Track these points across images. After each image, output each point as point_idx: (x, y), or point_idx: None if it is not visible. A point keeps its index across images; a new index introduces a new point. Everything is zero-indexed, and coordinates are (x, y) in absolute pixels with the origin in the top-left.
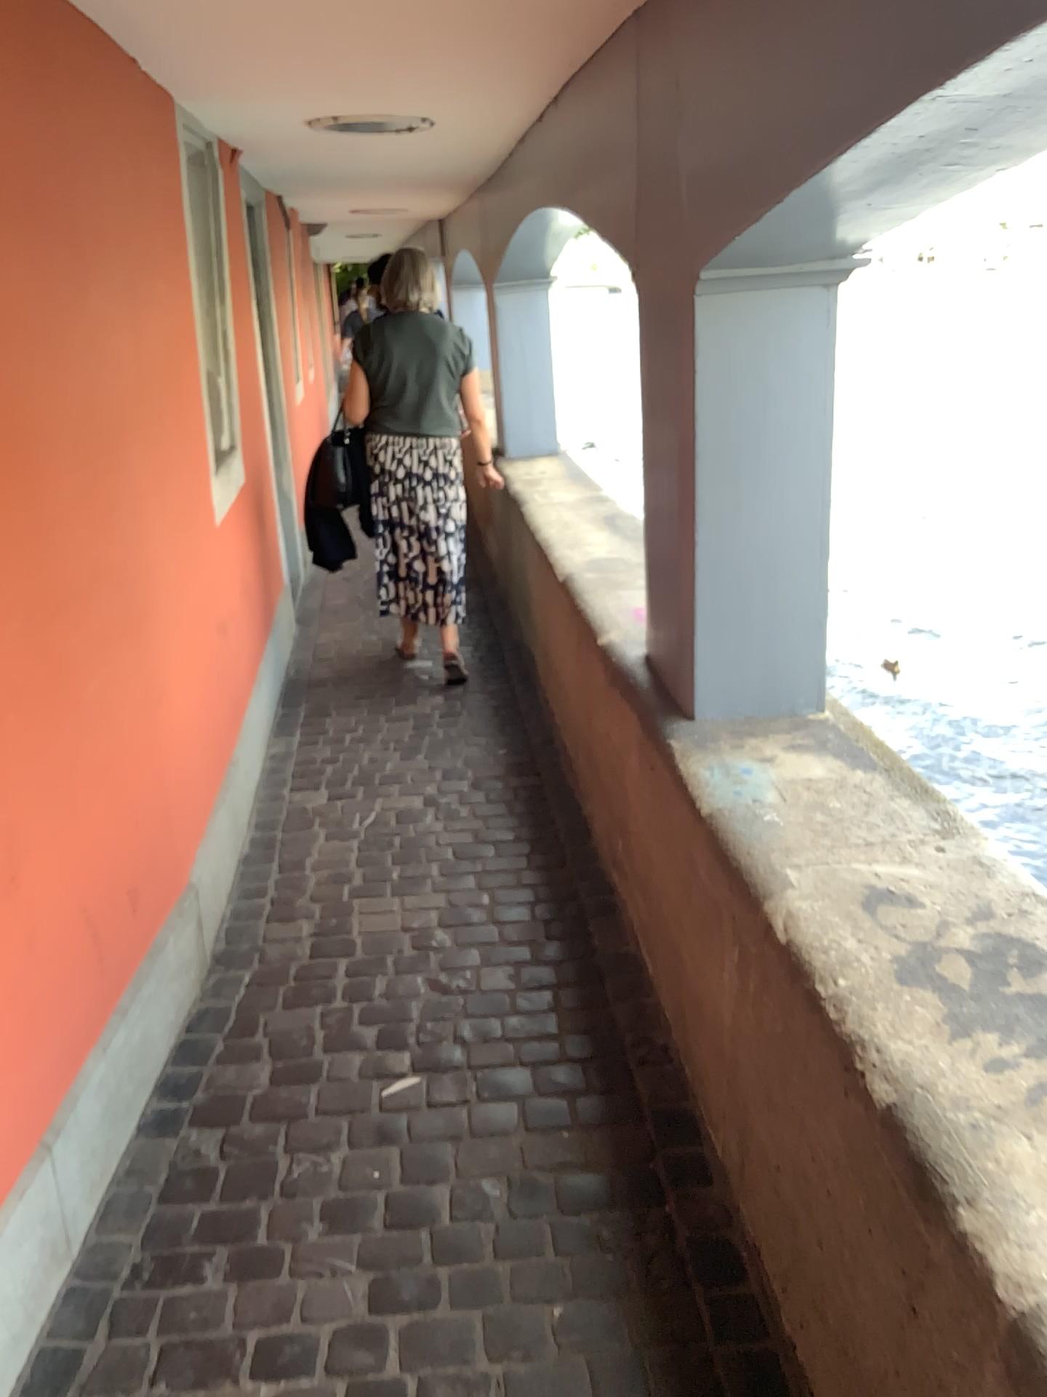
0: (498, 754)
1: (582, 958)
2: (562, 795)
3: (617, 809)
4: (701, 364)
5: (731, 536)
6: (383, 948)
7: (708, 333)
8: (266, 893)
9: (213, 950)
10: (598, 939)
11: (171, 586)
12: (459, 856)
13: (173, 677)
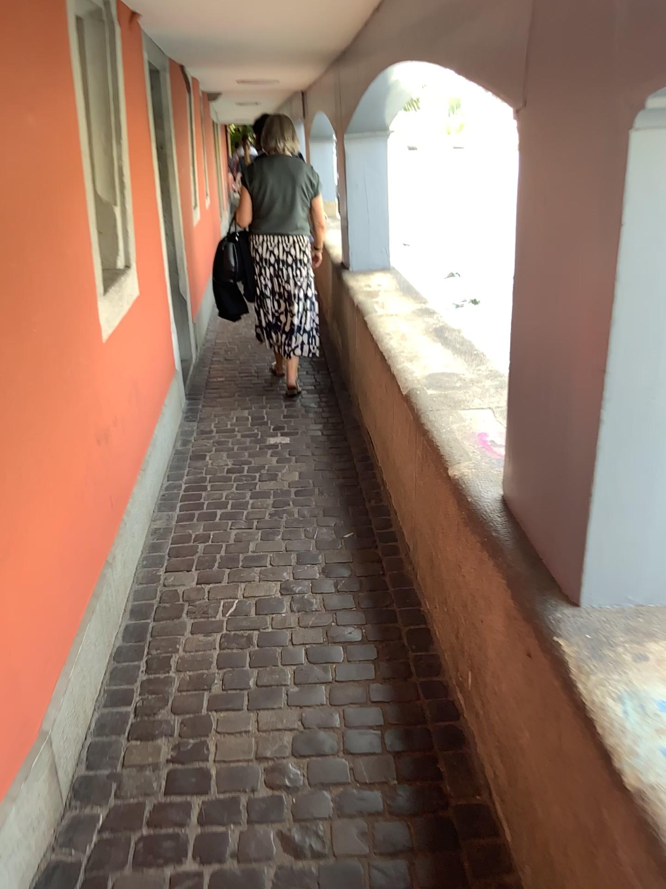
0: (345, 539)
1: (436, 813)
2: (402, 588)
3: (468, 646)
4: (633, 217)
5: (644, 418)
6: (237, 788)
7: (647, 179)
8: (131, 705)
9: (70, 787)
10: (450, 786)
11: (23, 433)
12: (311, 661)
13: (23, 530)
